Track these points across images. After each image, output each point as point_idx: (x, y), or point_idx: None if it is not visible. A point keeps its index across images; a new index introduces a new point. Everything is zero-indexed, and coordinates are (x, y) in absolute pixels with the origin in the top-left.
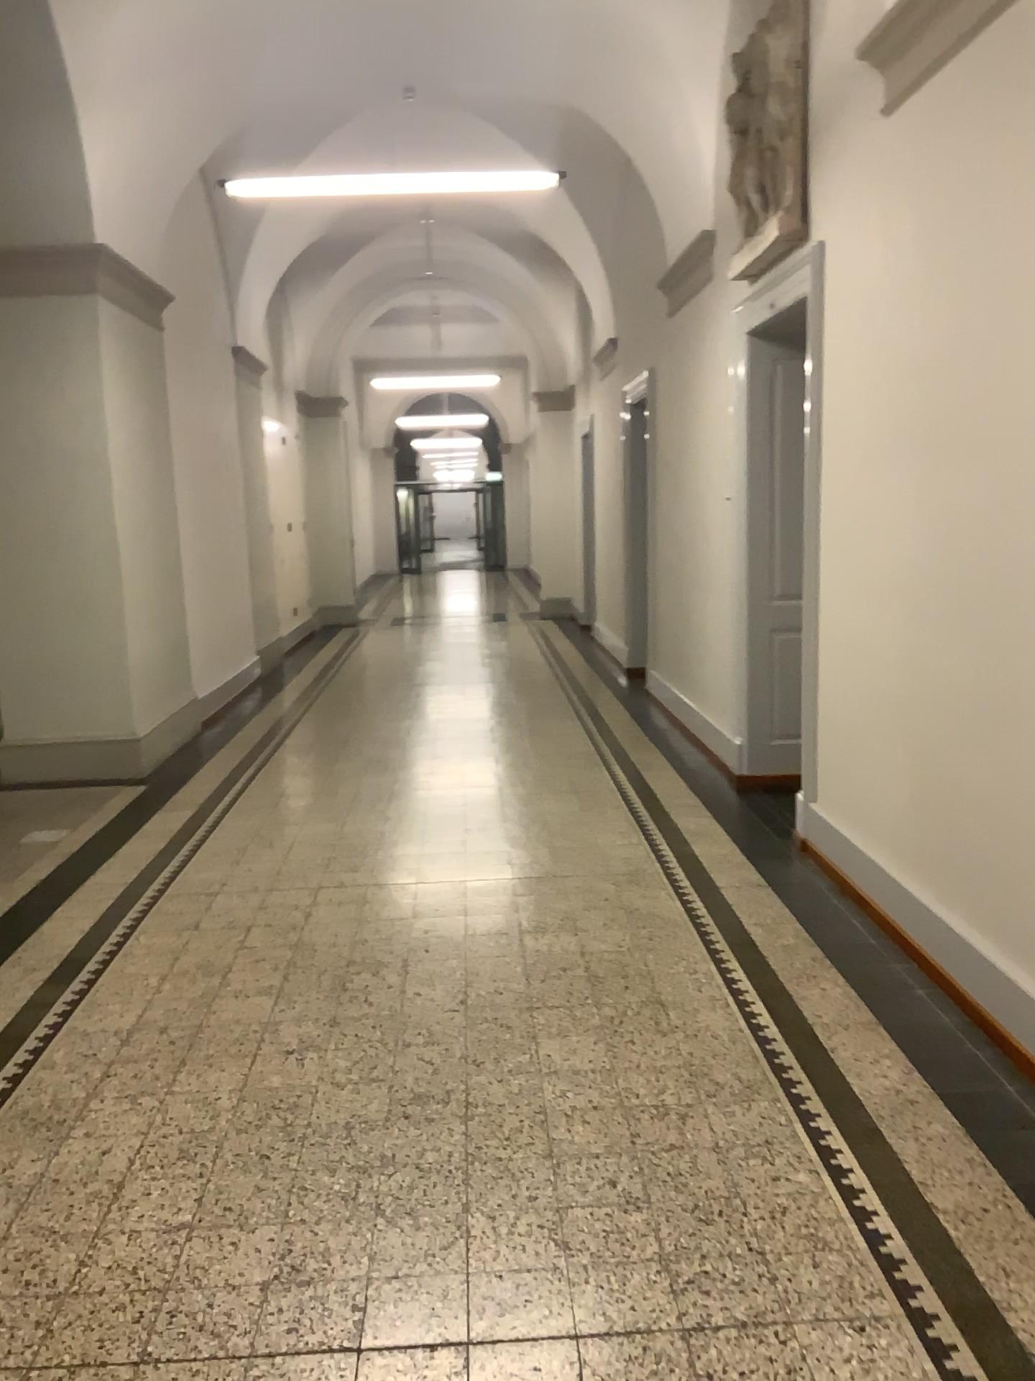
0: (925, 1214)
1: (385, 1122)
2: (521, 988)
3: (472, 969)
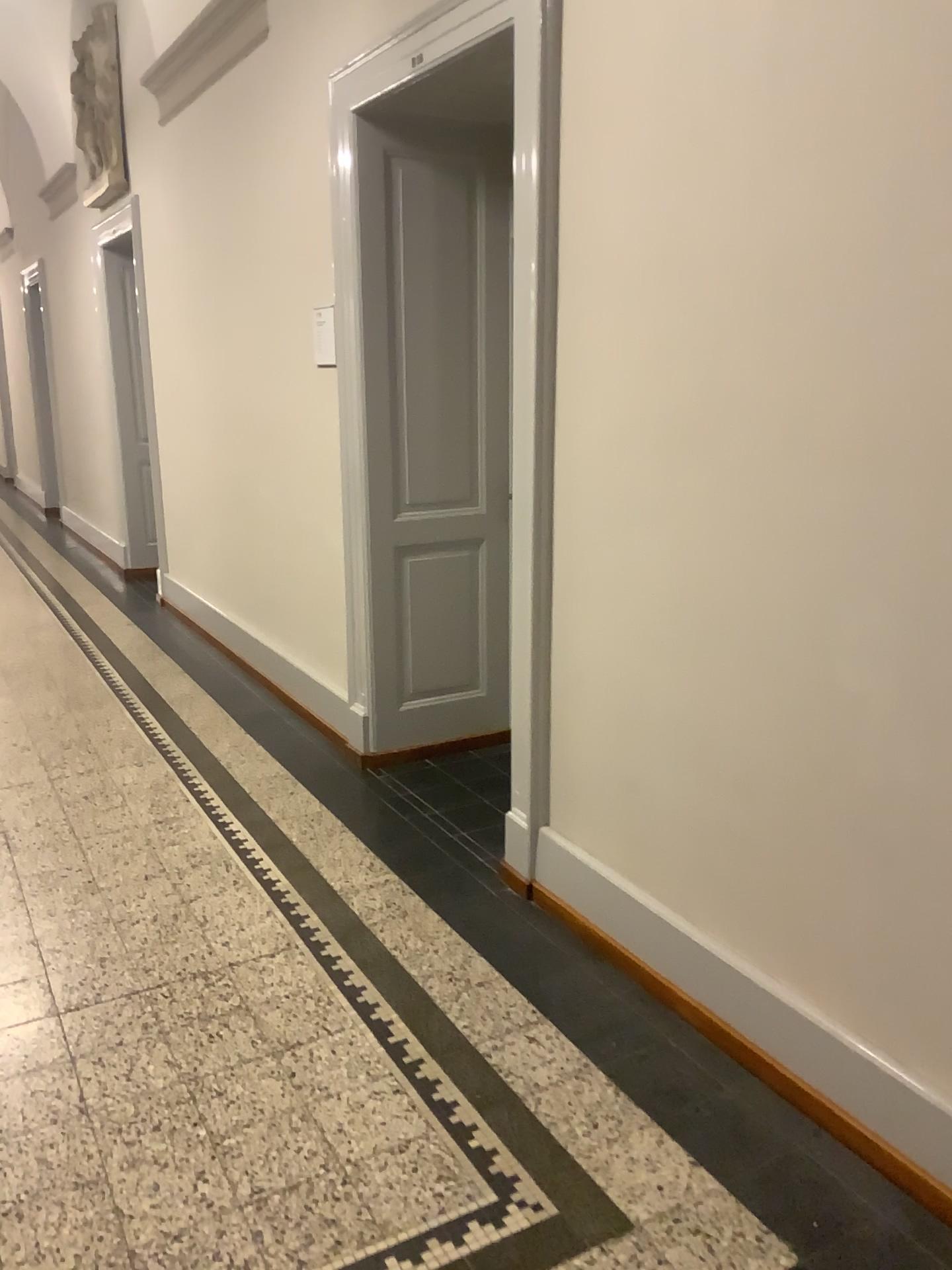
0: (182, 728)
1: None
2: None
3: None
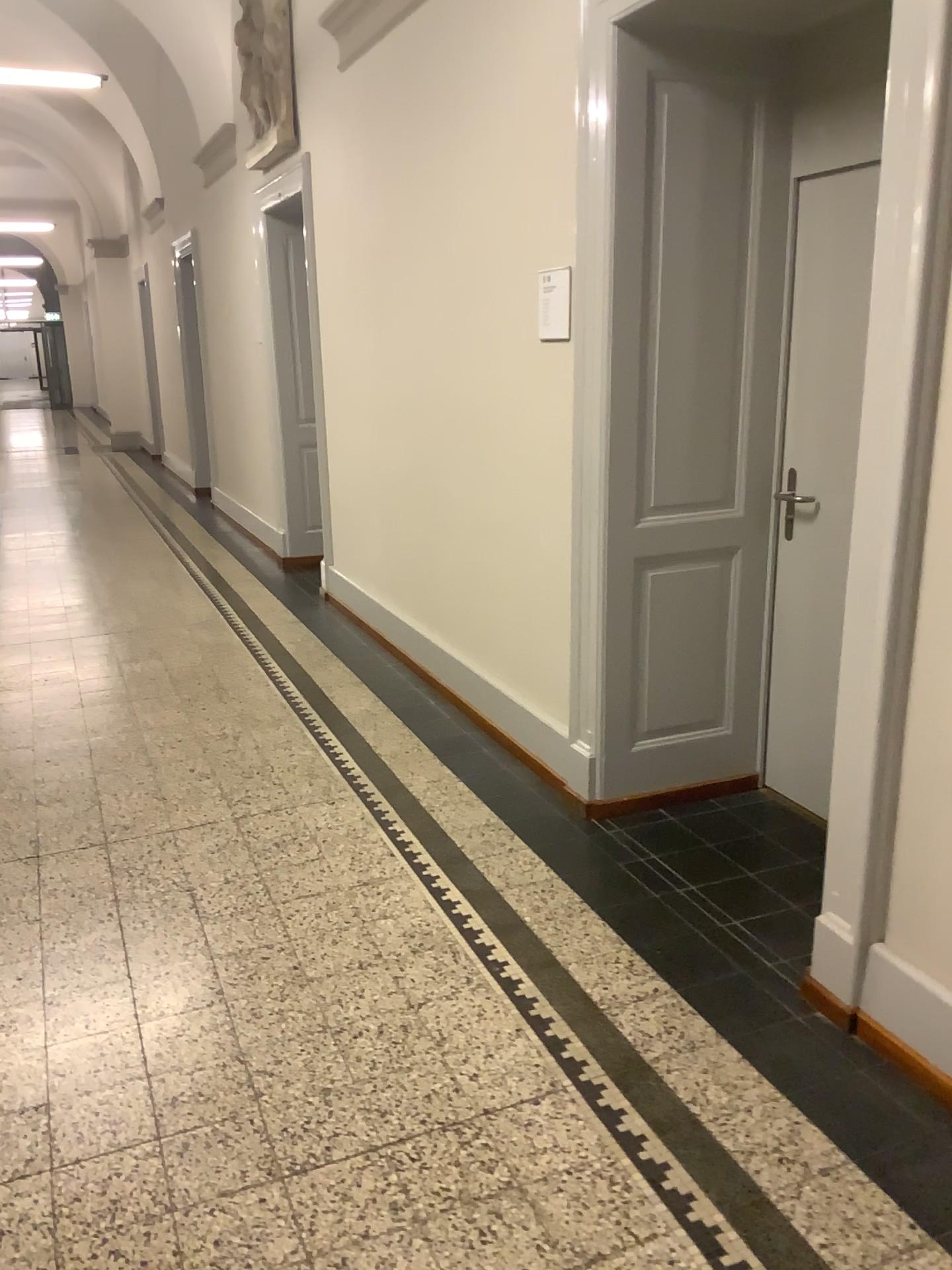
0: (371, 756)
1: (34, 762)
2: (121, 689)
3: (83, 684)
